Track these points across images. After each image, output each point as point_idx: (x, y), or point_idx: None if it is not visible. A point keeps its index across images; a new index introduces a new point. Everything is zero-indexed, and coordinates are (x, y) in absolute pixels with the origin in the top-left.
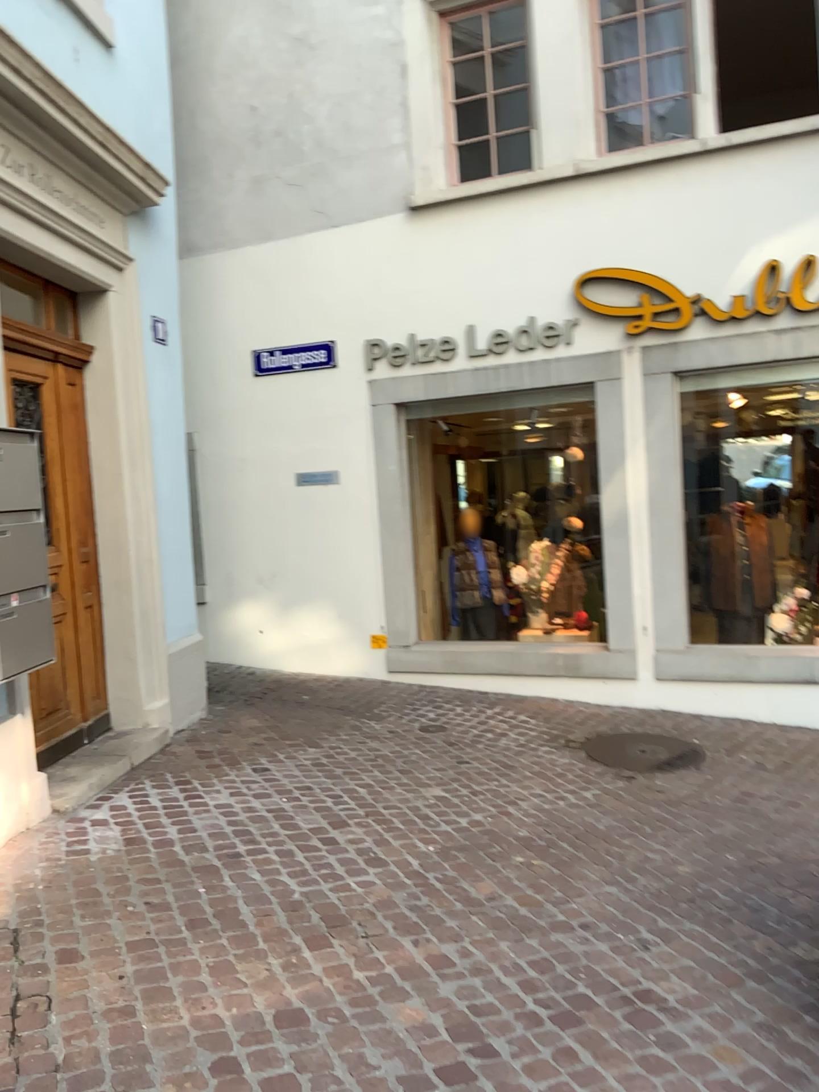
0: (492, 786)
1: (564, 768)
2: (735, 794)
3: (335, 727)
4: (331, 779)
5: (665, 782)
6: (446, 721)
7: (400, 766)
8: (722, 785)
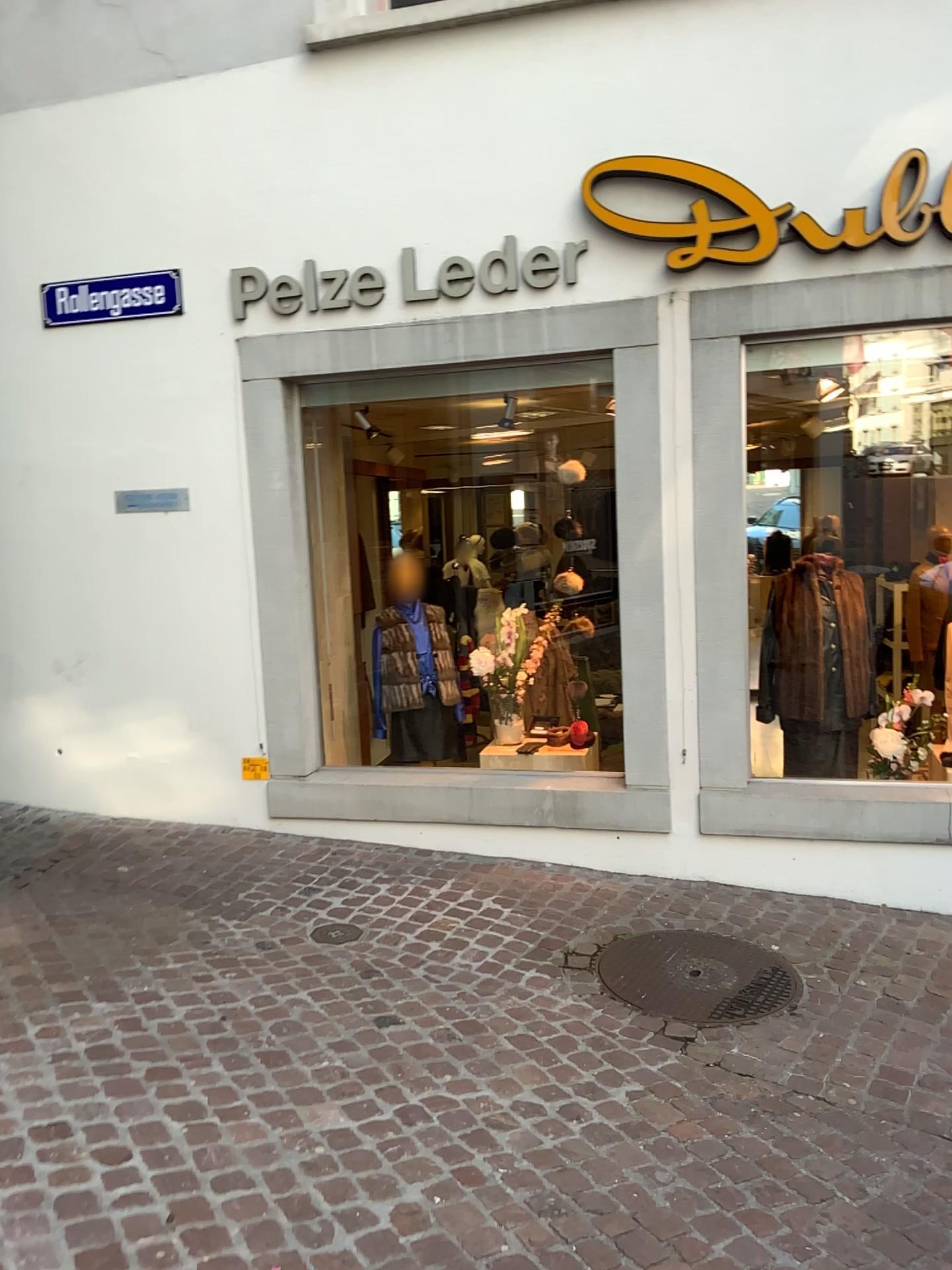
0: (441, 1092)
1: (570, 1027)
2: (876, 1078)
3: (156, 946)
4: (115, 1099)
5: (749, 1052)
6: (359, 921)
7: (264, 1046)
8: (847, 1054)
